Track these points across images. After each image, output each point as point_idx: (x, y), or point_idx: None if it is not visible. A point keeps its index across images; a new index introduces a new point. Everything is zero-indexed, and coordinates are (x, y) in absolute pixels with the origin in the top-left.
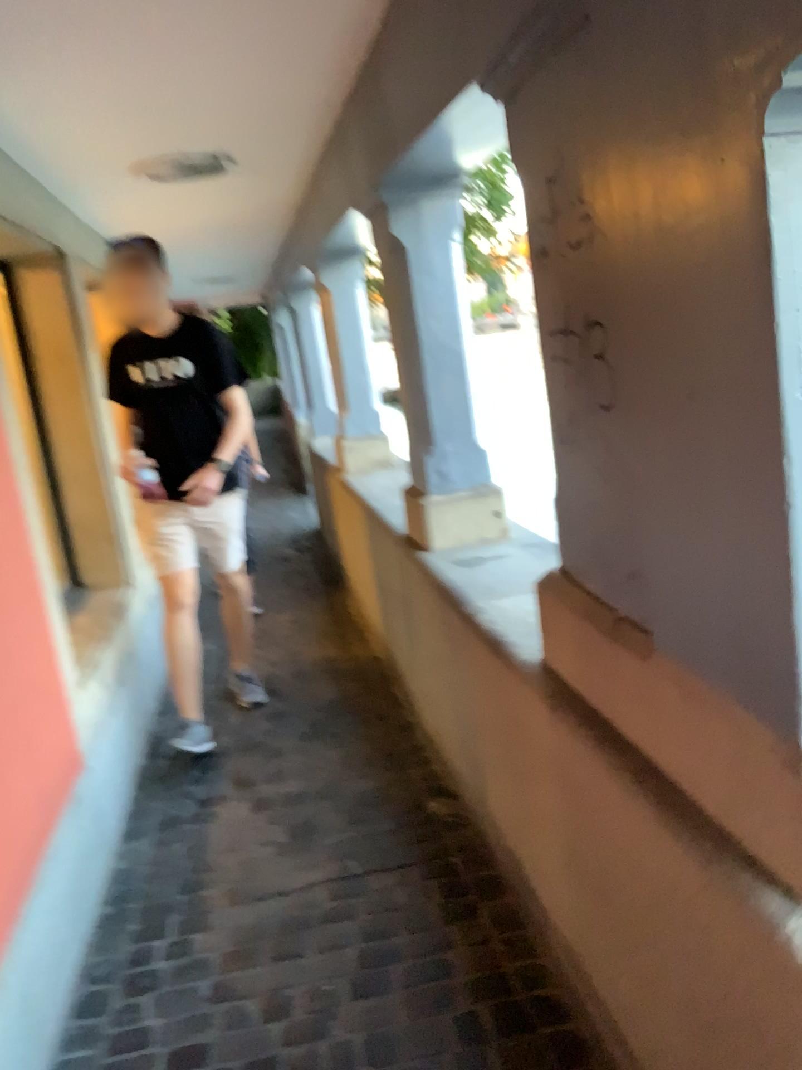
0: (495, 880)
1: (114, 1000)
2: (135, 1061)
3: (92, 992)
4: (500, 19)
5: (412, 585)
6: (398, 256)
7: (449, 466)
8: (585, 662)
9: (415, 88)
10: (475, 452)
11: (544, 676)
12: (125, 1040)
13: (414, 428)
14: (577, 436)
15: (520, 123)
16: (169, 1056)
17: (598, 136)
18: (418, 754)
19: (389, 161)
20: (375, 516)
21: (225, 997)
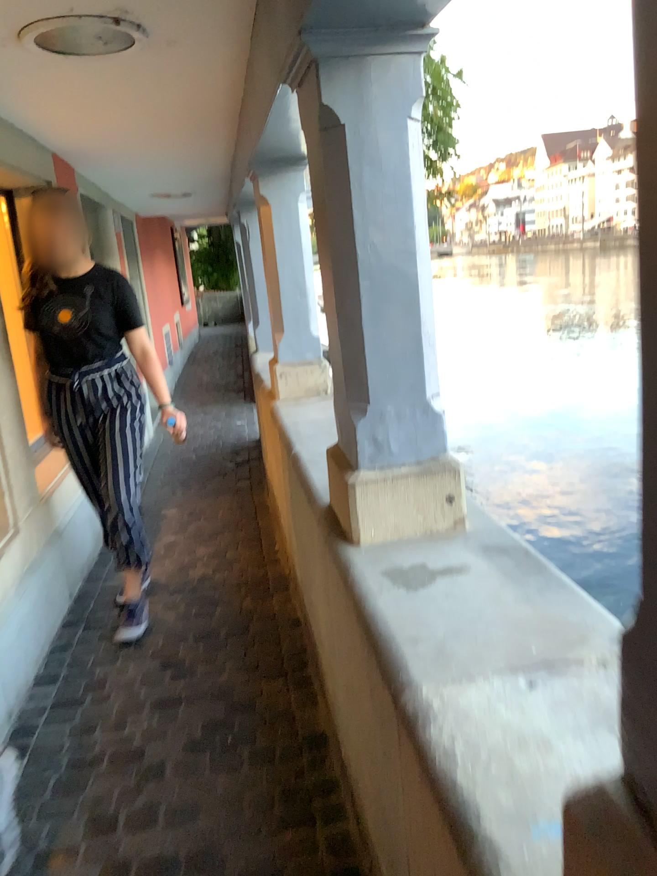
0: None
1: None
2: None
3: None
4: None
5: (332, 582)
6: (332, 135)
7: (389, 434)
8: None
9: None
10: (426, 415)
11: None
12: None
13: (345, 379)
14: None
15: None
16: None
17: None
18: (328, 801)
19: None
20: (300, 465)
21: None
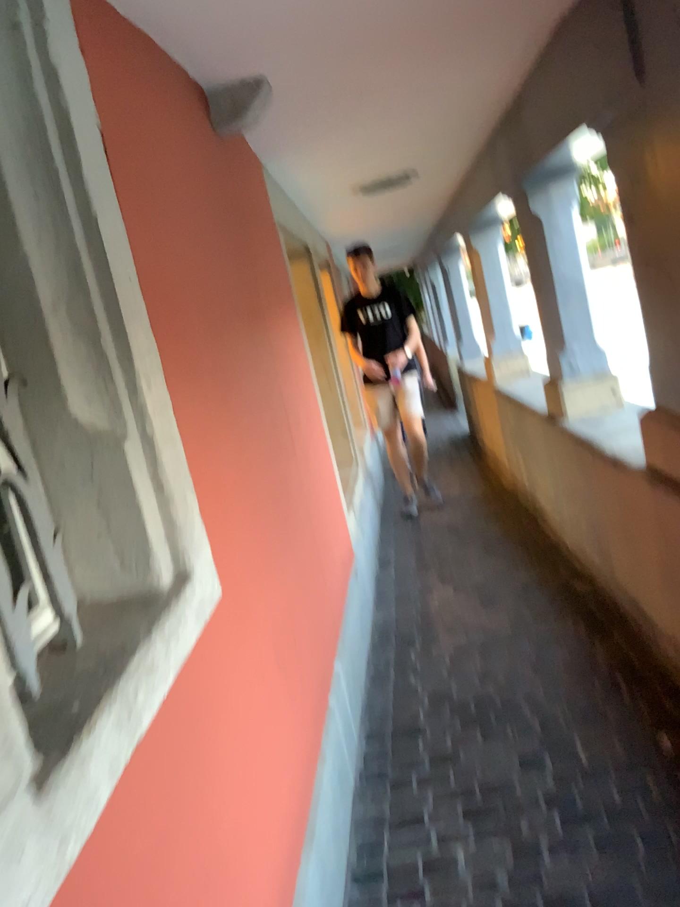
0: (622, 618)
1: (391, 675)
2: (410, 700)
3: (378, 672)
4: (597, 95)
5: (554, 444)
6: (534, 225)
7: (576, 361)
8: (668, 453)
9: (545, 126)
10: (594, 350)
11: (645, 470)
12: (402, 692)
13: (551, 337)
14: (655, 321)
15: (612, 149)
16: (430, 697)
17: (653, 161)
18: (563, 559)
19: (527, 166)
20: (522, 406)
21: (457, 673)
